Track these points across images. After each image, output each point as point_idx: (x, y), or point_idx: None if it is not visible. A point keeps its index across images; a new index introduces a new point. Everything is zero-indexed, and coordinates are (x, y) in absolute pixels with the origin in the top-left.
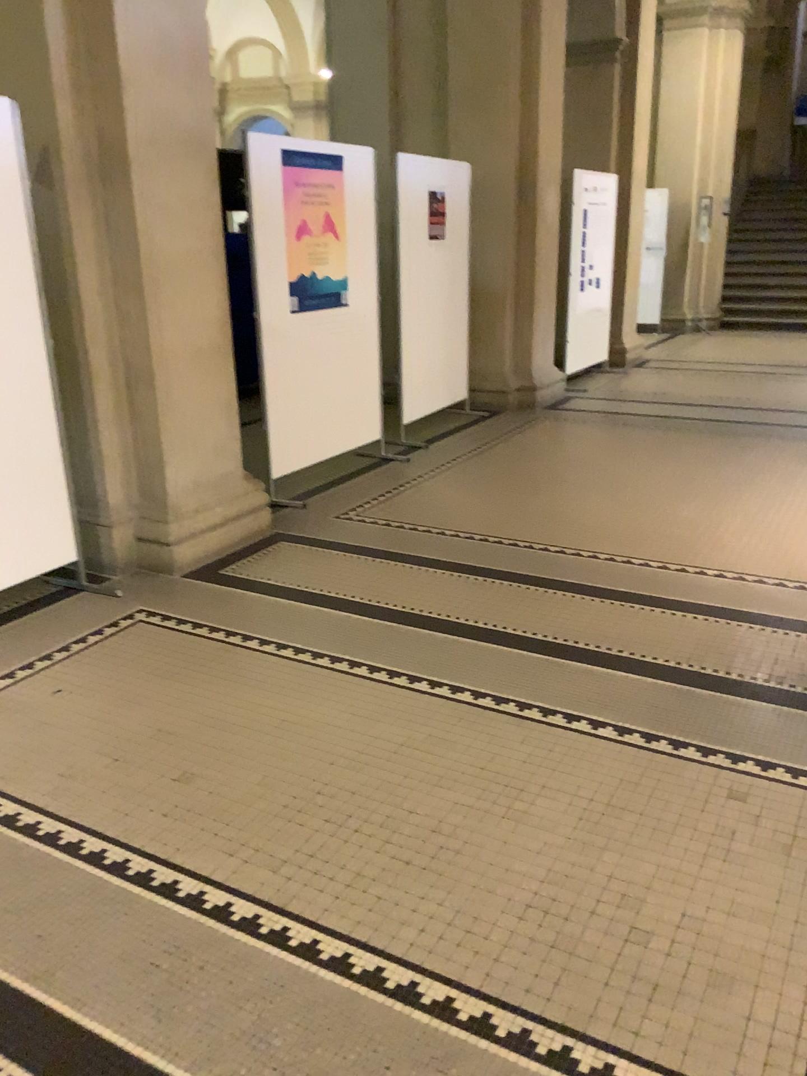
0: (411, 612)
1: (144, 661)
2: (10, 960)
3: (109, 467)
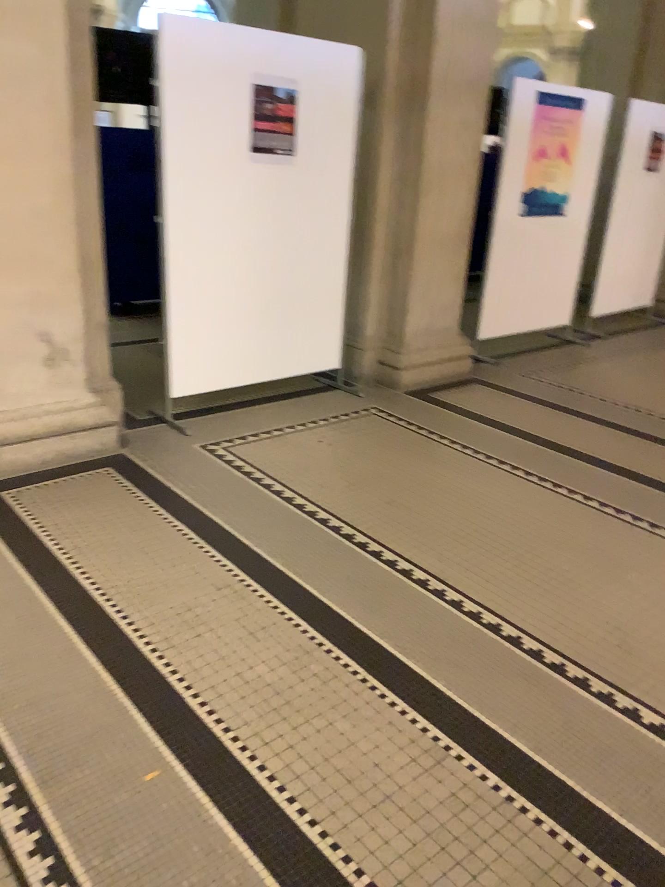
0: (568, 442)
1: (377, 431)
2: (287, 557)
3: (374, 303)
